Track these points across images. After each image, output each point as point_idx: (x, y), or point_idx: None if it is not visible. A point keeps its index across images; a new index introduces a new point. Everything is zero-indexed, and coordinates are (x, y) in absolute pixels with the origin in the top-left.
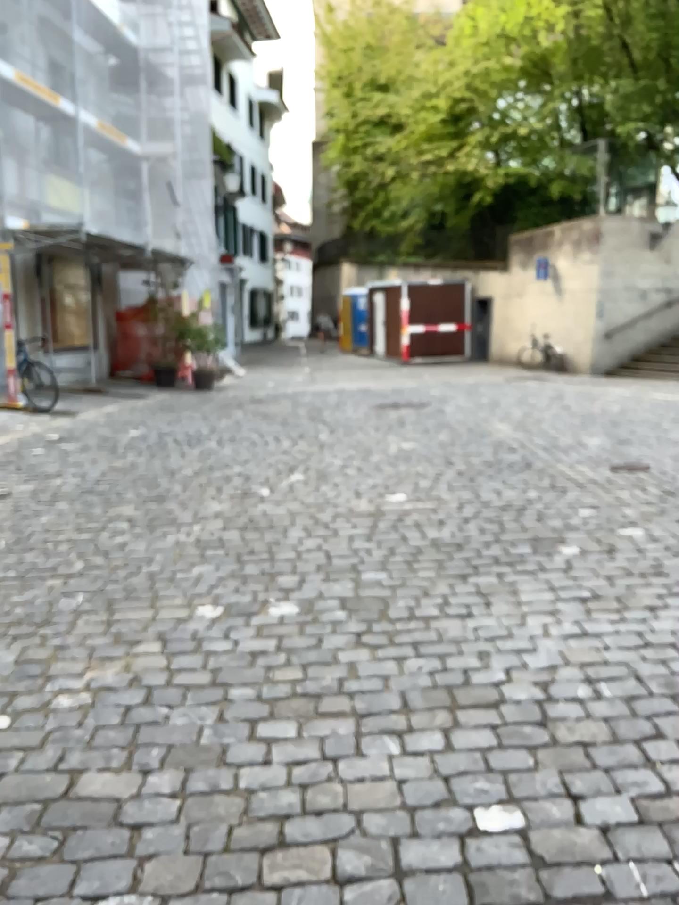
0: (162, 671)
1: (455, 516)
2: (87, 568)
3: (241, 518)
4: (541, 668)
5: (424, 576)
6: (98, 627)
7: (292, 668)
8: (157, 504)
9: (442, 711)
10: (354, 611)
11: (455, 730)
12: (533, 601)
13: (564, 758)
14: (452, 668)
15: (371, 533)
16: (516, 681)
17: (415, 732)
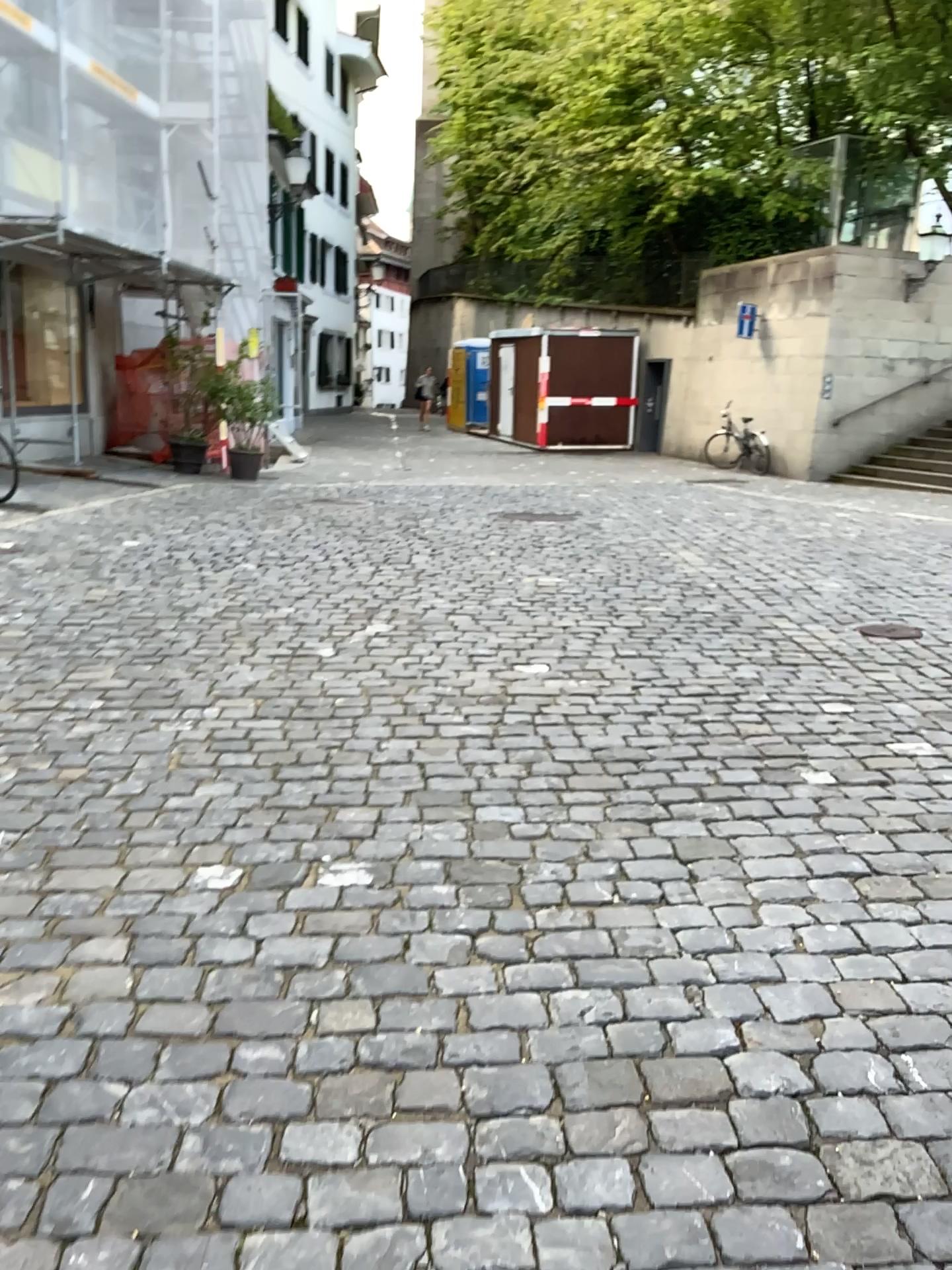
0: (122, 1003)
1: (629, 710)
2: (19, 783)
3: (284, 699)
4: (796, 1023)
5: (581, 822)
6: (21, 904)
7: (355, 1004)
8: (152, 670)
9: (625, 1114)
10: (465, 888)
11: (651, 1160)
12: (769, 878)
13: (859, 1236)
14: (639, 1016)
15: (493, 735)
16: (754, 1049)
17: (577, 1163)
